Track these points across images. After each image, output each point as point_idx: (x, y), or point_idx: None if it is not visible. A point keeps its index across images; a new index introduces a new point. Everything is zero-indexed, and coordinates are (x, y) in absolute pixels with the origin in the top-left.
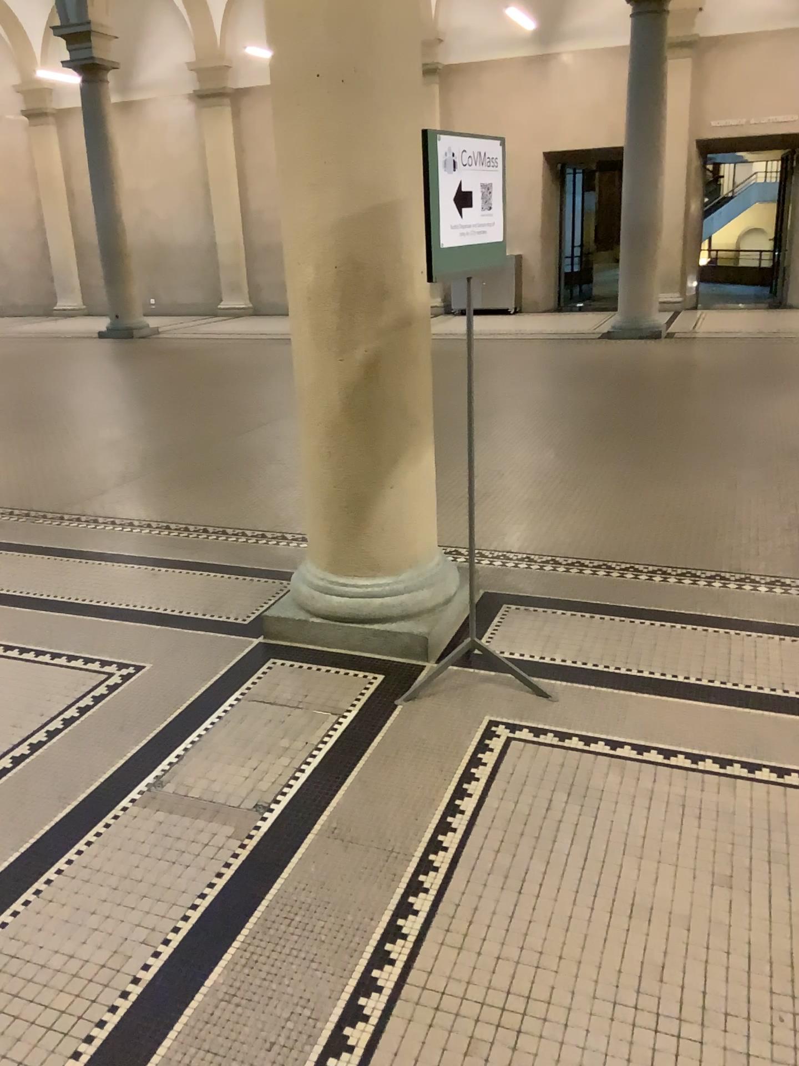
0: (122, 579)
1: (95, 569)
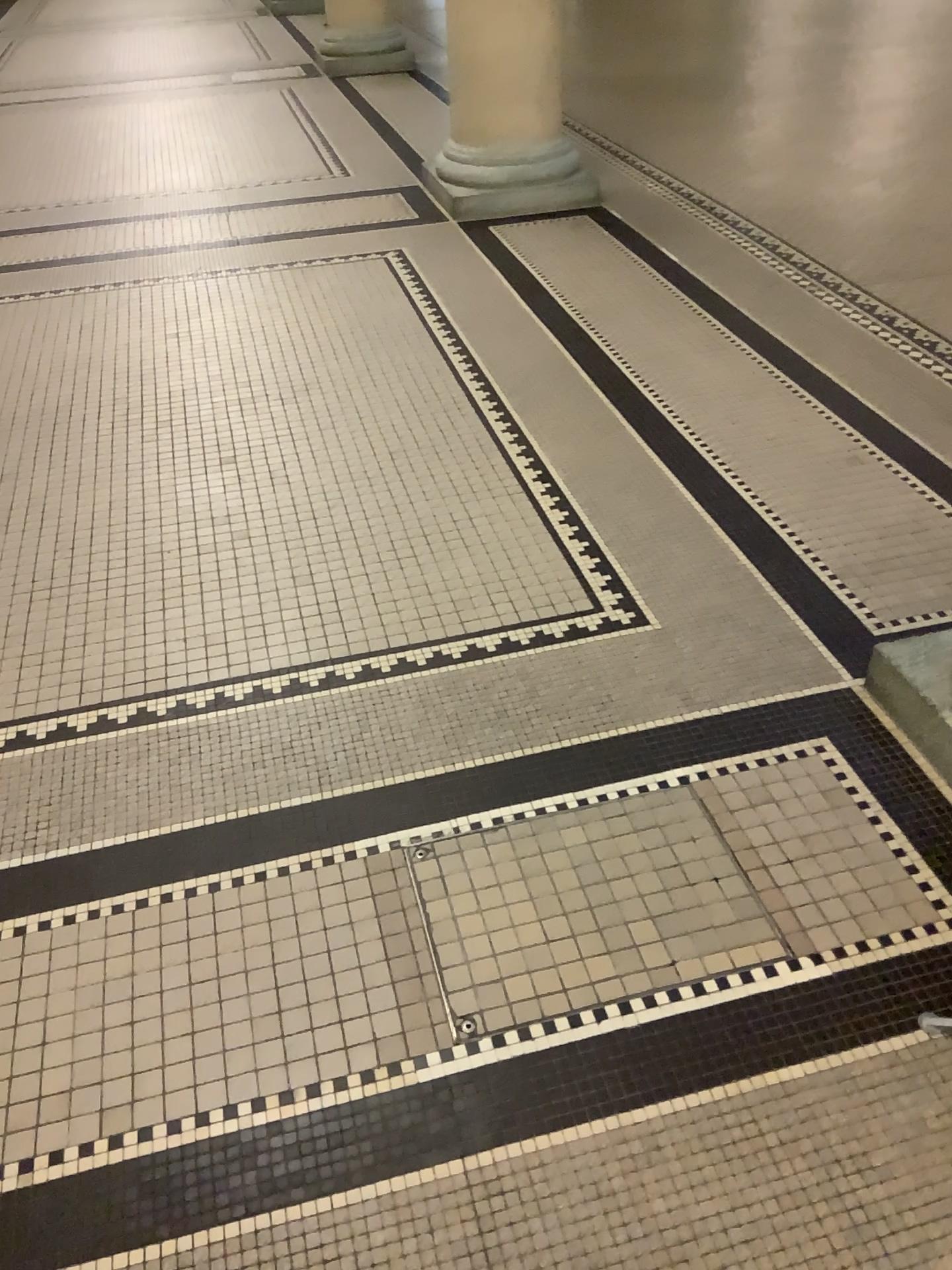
0: (806, 441)
1: (793, 406)
